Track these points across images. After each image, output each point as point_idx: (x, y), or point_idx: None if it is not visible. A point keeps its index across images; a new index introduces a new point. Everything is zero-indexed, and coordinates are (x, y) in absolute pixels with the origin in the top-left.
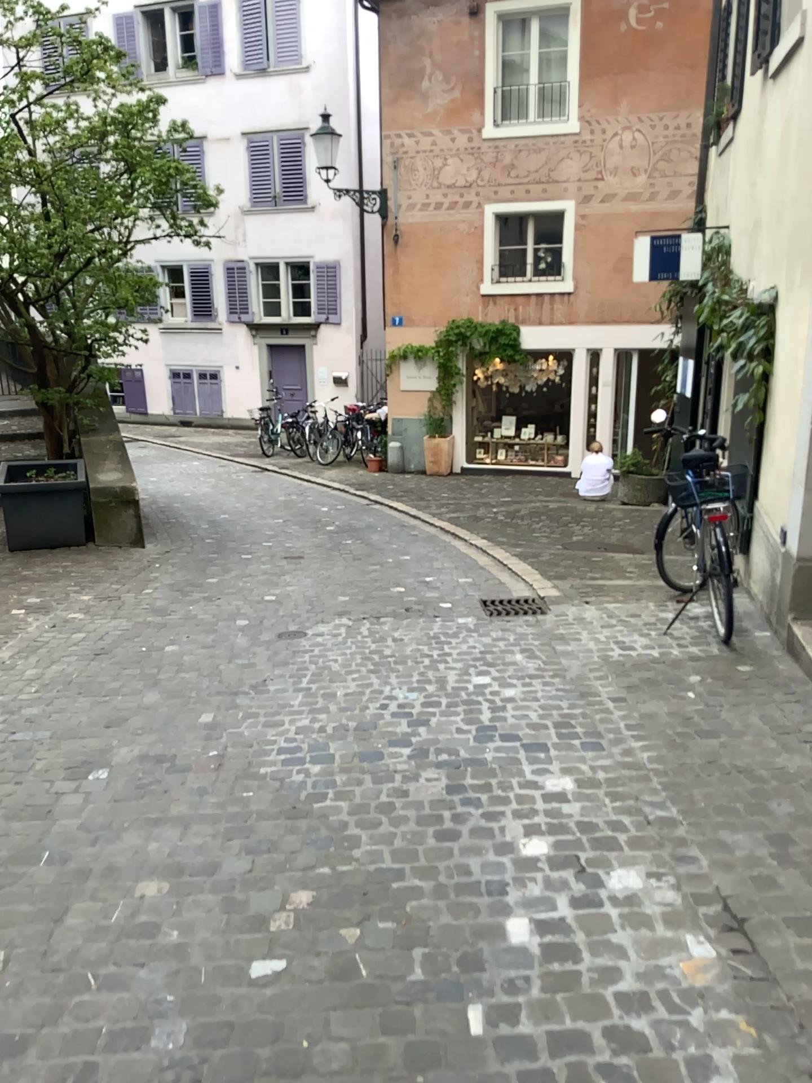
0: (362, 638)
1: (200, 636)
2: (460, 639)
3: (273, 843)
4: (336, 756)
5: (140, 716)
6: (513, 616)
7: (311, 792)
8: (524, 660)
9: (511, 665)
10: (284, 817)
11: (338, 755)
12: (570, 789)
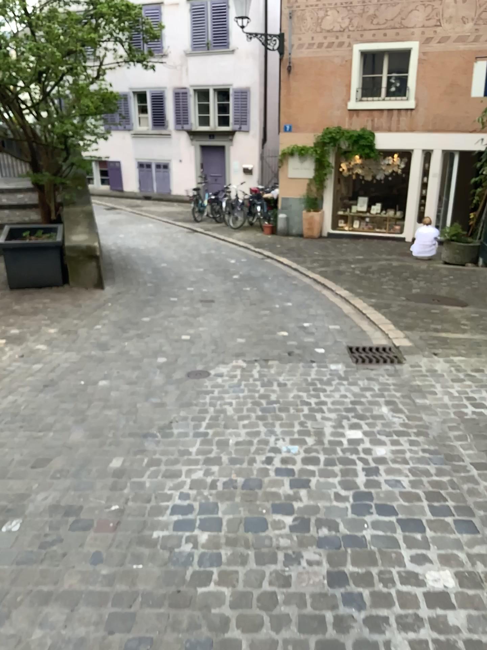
0: (254, 381)
1: (126, 373)
2: (332, 386)
3: (152, 644)
4: (224, 519)
5: (63, 457)
6: (374, 364)
7: (197, 568)
8: (389, 412)
9: (377, 417)
10: (168, 604)
11: (226, 518)
12: (450, 586)
